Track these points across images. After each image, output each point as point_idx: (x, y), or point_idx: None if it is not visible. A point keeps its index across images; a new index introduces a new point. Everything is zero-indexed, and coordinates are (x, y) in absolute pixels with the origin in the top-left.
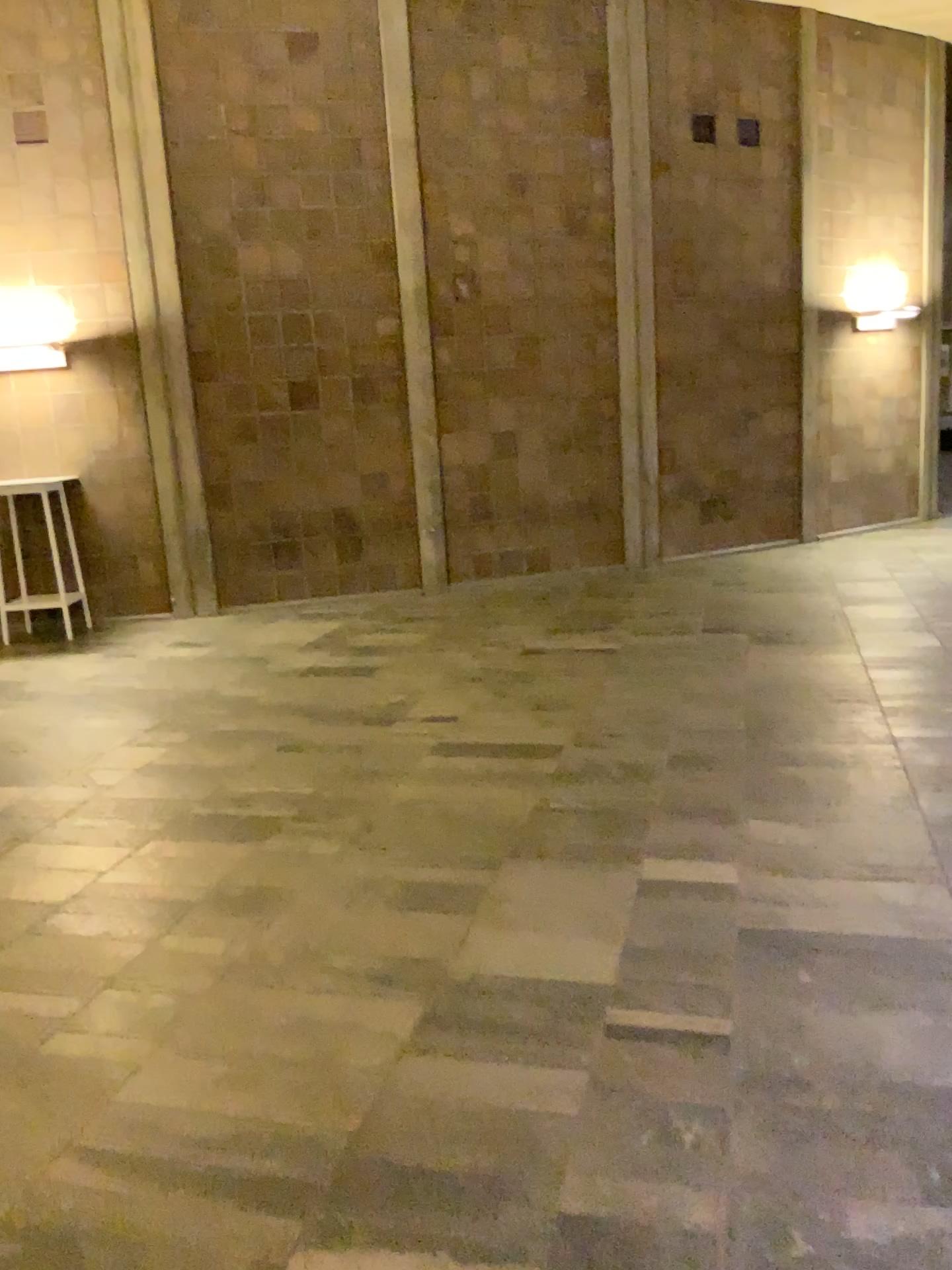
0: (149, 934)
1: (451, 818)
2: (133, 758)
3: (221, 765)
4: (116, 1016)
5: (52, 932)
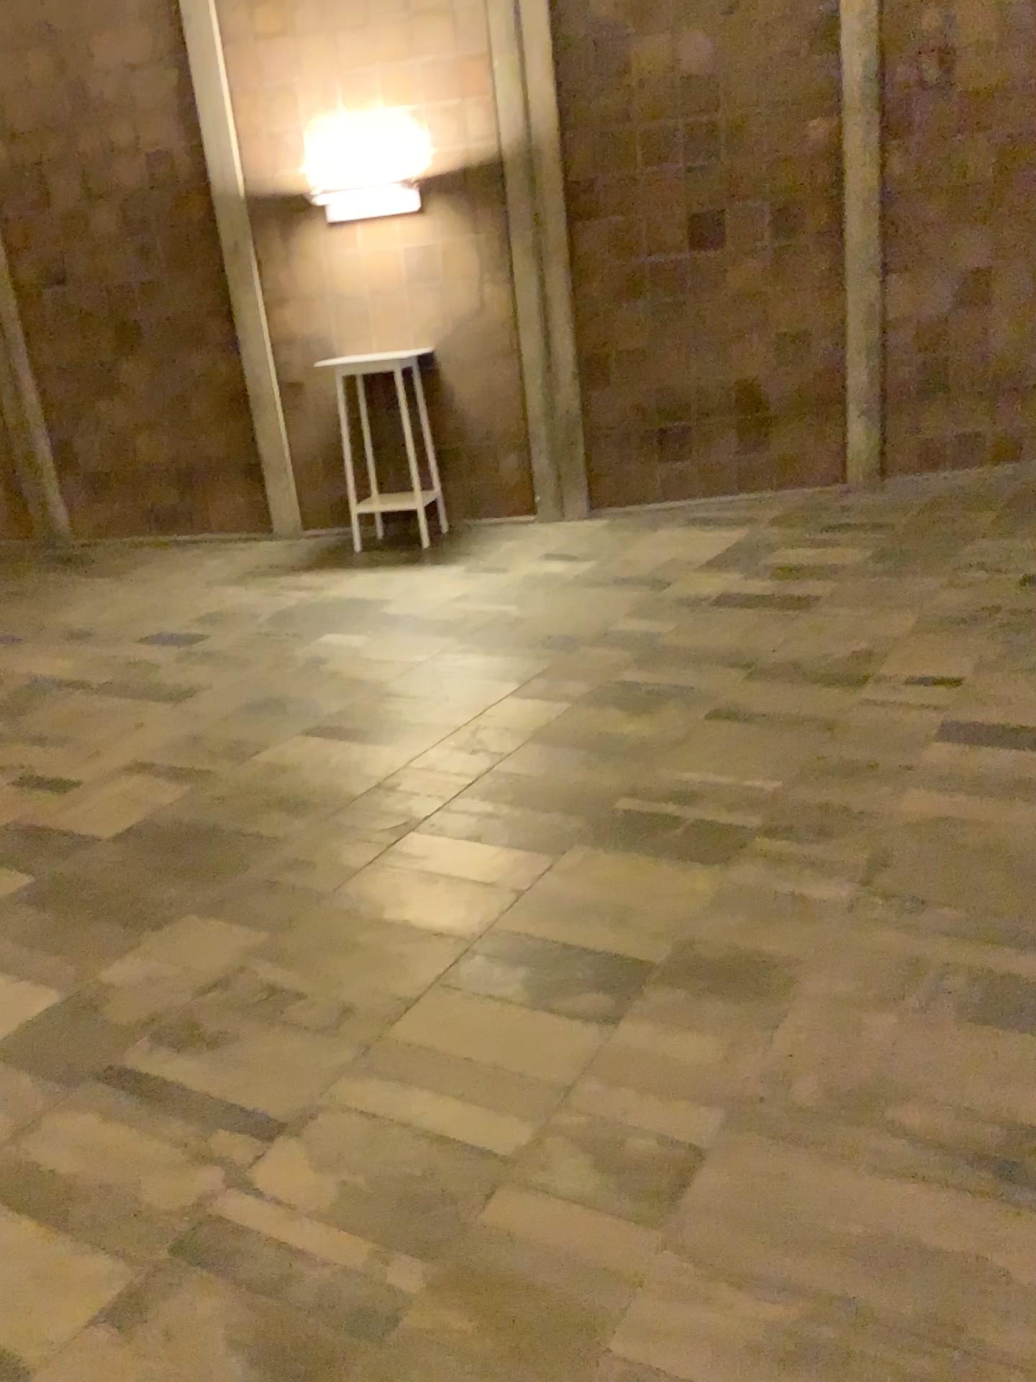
0: (607, 1016)
1: (1008, 851)
2: (526, 714)
3: (643, 733)
4: (588, 1168)
5: (472, 993)
